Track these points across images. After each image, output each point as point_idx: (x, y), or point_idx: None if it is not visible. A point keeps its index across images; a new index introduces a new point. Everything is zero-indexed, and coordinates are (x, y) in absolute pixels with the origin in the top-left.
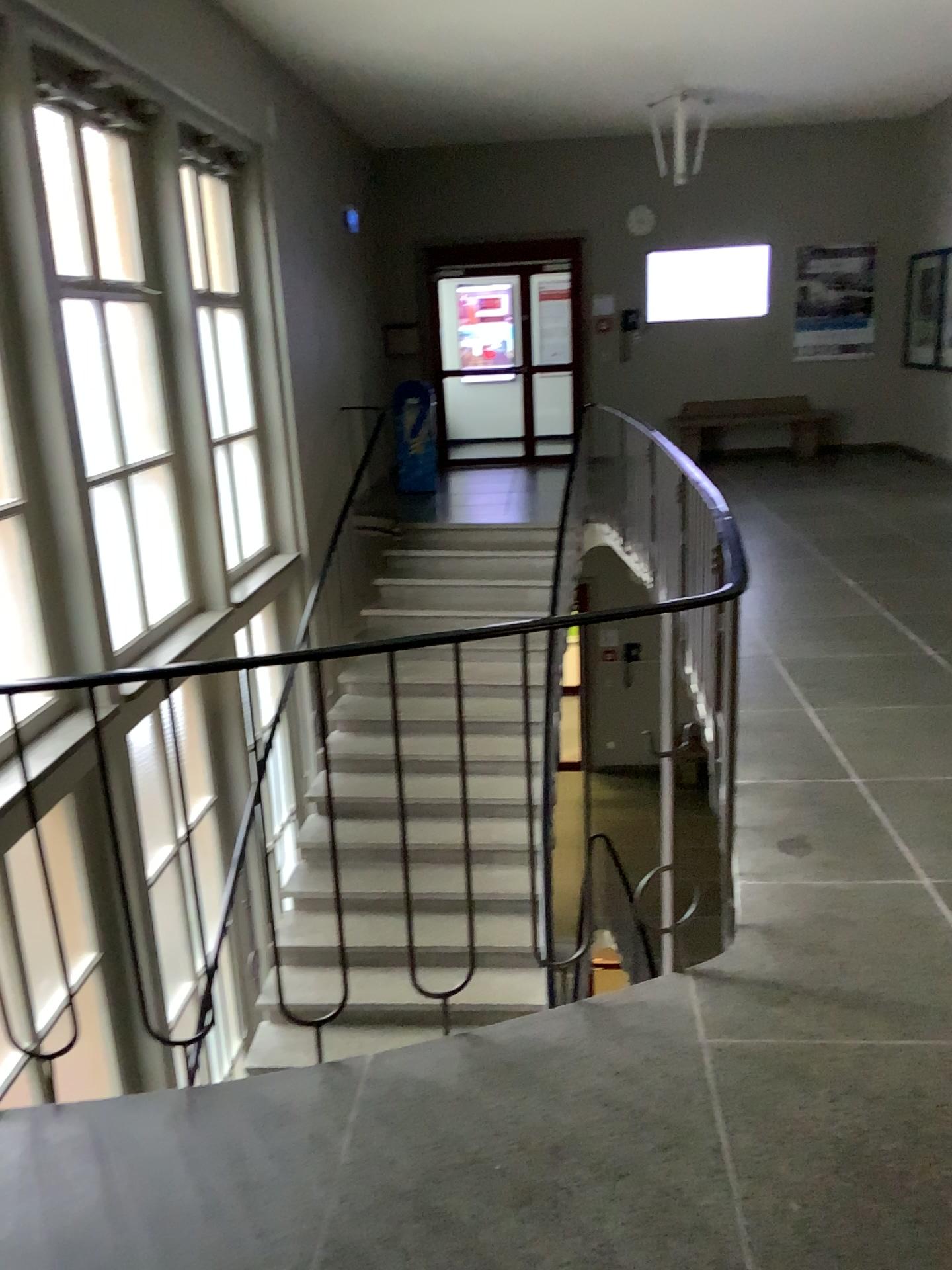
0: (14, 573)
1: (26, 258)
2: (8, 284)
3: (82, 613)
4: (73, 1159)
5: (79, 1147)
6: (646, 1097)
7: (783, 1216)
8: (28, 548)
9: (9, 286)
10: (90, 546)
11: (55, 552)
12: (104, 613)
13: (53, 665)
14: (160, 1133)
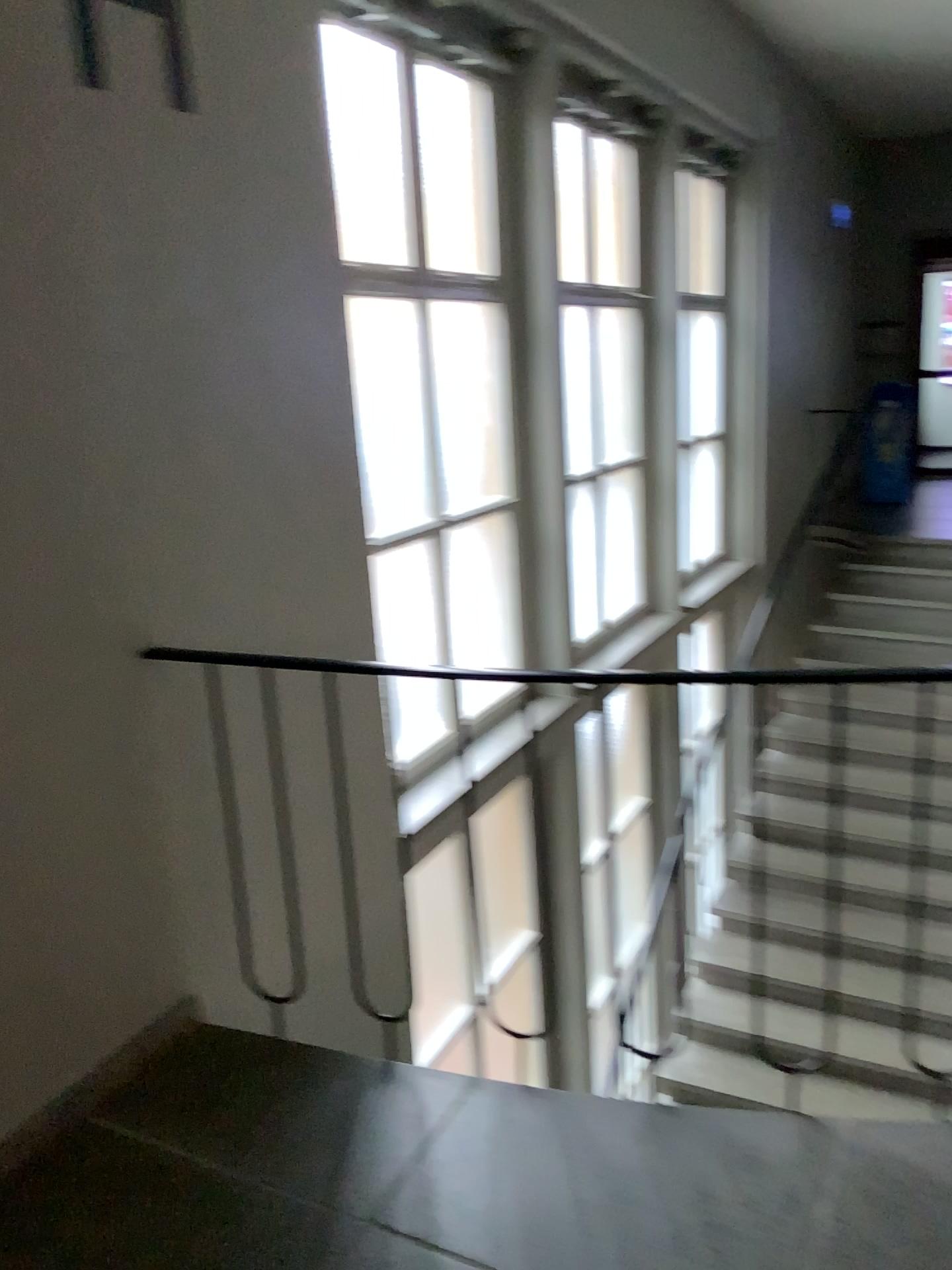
0: (499, 562)
1: (539, 266)
2: (520, 291)
3: (554, 605)
4: (543, 1141)
5: (548, 1130)
6: None
7: None
8: (513, 540)
9: (521, 293)
10: (567, 541)
11: (536, 546)
12: (573, 607)
13: (525, 652)
14: (626, 1138)
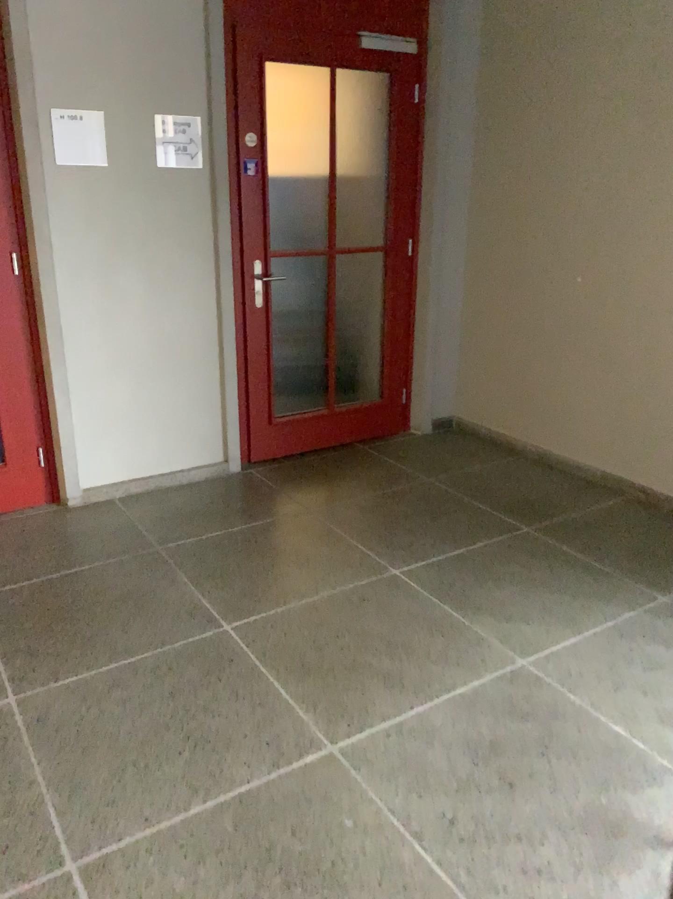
0: None
1: None
2: None
3: None
4: None
5: None
6: (500, 857)
7: (353, 812)
8: None
9: None
10: None
11: None
12: None
13: None
14: None
